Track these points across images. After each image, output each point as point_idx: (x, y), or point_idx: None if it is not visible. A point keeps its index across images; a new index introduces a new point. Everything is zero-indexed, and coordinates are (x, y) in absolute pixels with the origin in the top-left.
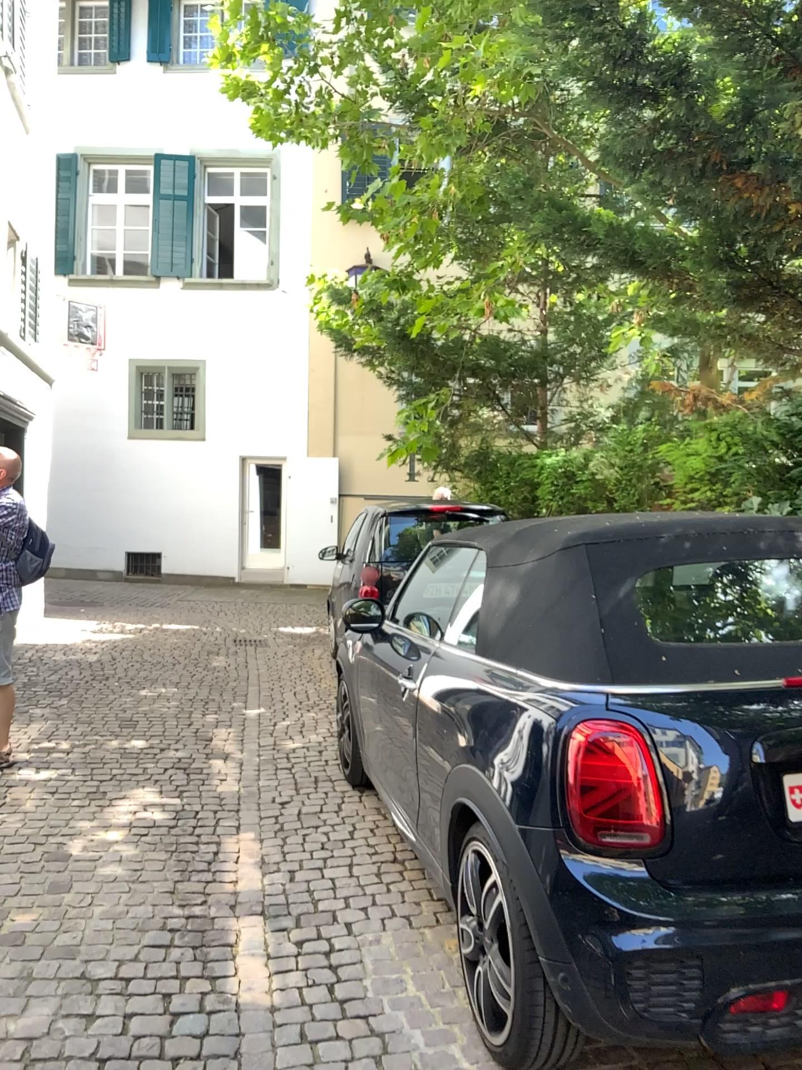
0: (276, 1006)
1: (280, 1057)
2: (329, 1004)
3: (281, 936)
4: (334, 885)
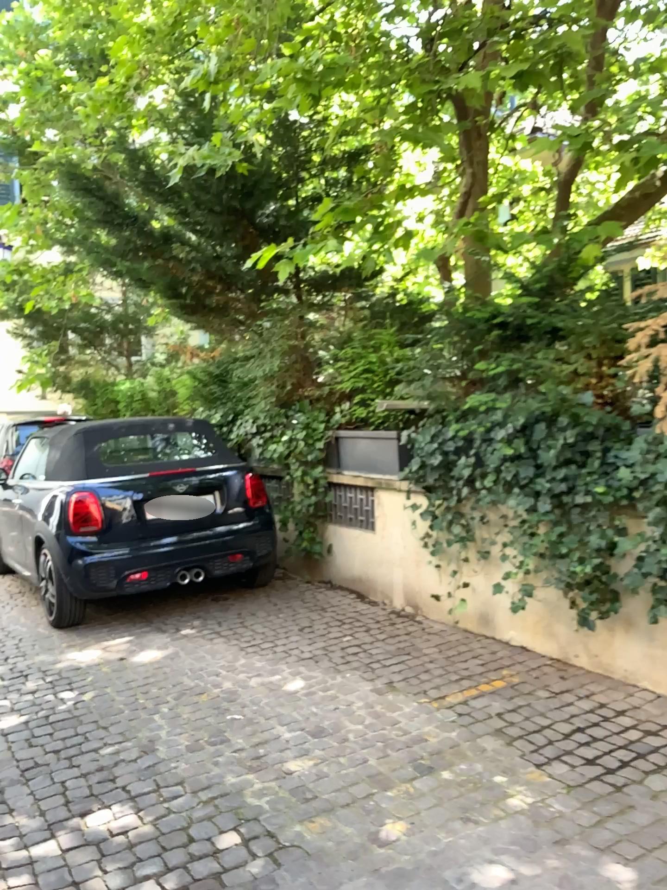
0: None
1: None
2: None
3: None
4: None
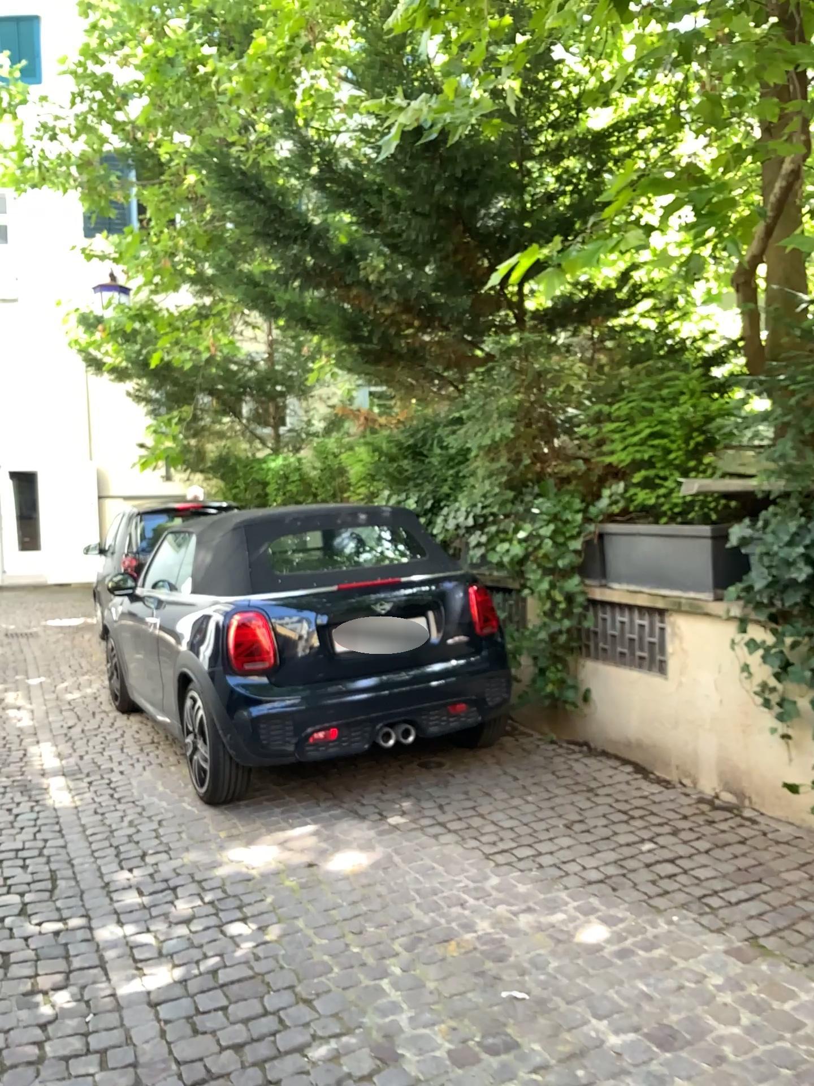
0: (78, 803)
1: (84, 818)
2: (110, 799)
3: (78, 779)
4: (110, 757)
